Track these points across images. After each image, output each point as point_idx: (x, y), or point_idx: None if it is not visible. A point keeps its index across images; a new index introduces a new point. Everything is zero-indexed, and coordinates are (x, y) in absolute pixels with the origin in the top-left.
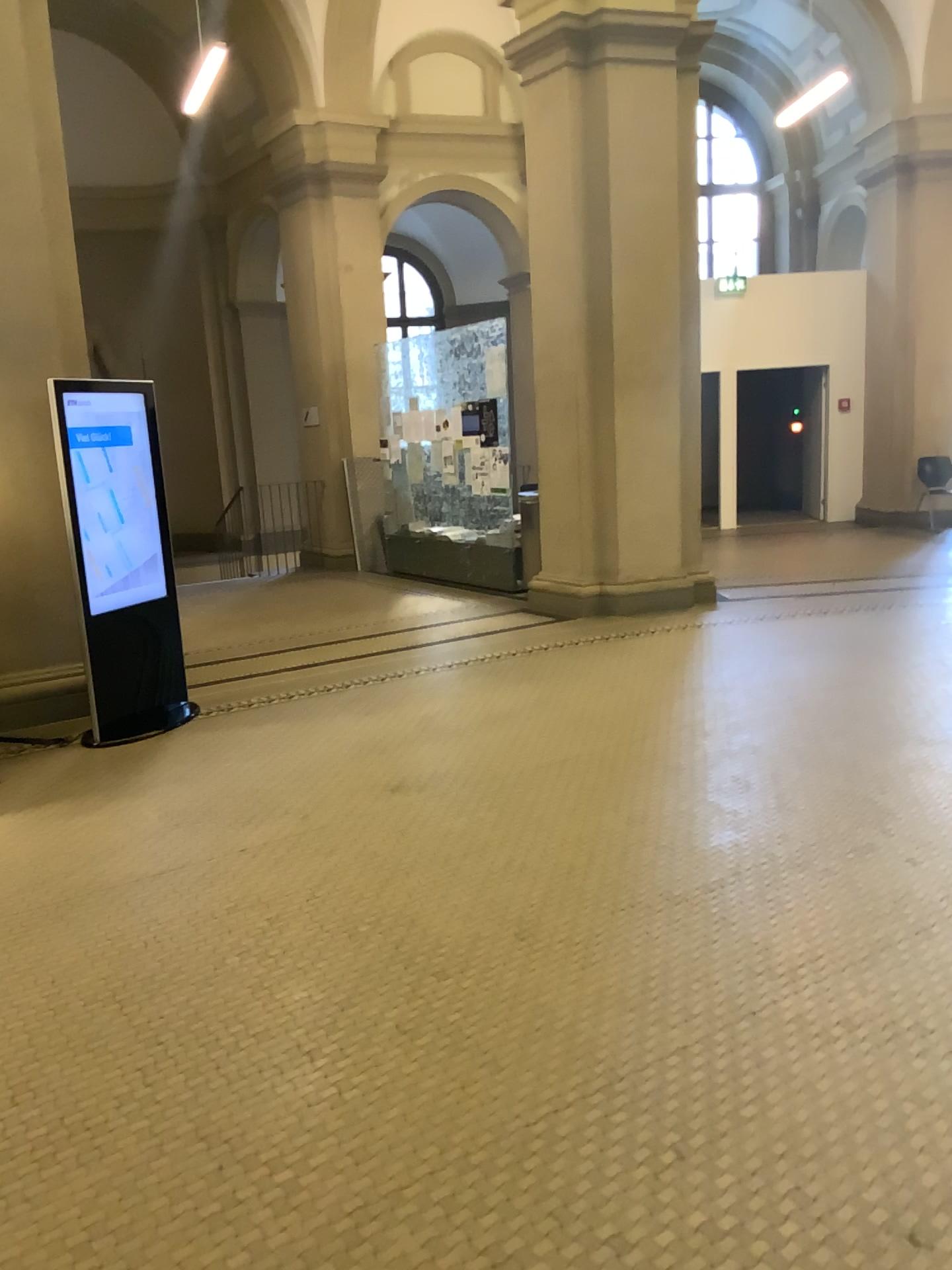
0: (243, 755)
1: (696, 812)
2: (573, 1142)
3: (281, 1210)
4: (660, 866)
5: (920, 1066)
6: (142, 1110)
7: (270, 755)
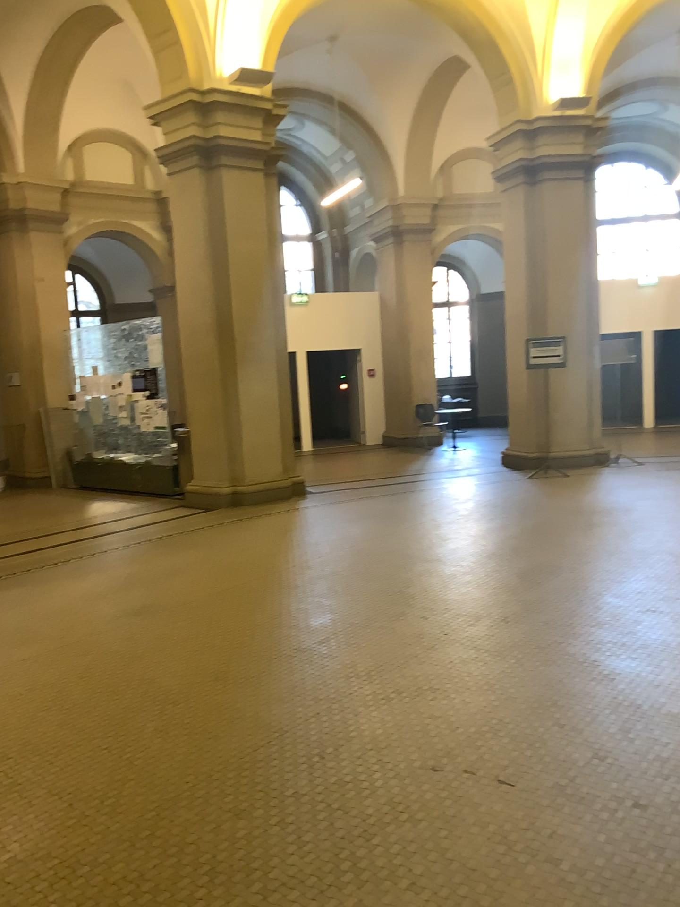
0: (7, 607)
1: (309, 609)
2: (269, 763)
3: (113, 819)
4: (293, 638)
5: (437, 706)
6: (10, 792)
7: (27, 605)
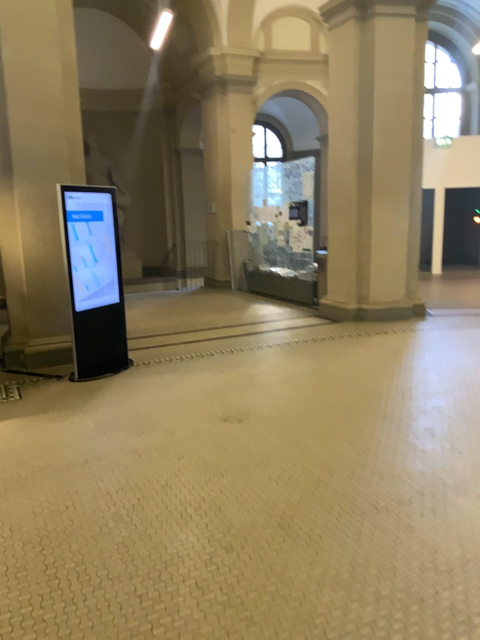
0: (148, 392)
1: (401, 448)
2: None
3: None
4: (375, 484)
5: None
6: (32, 628)
7: (163, 393)
